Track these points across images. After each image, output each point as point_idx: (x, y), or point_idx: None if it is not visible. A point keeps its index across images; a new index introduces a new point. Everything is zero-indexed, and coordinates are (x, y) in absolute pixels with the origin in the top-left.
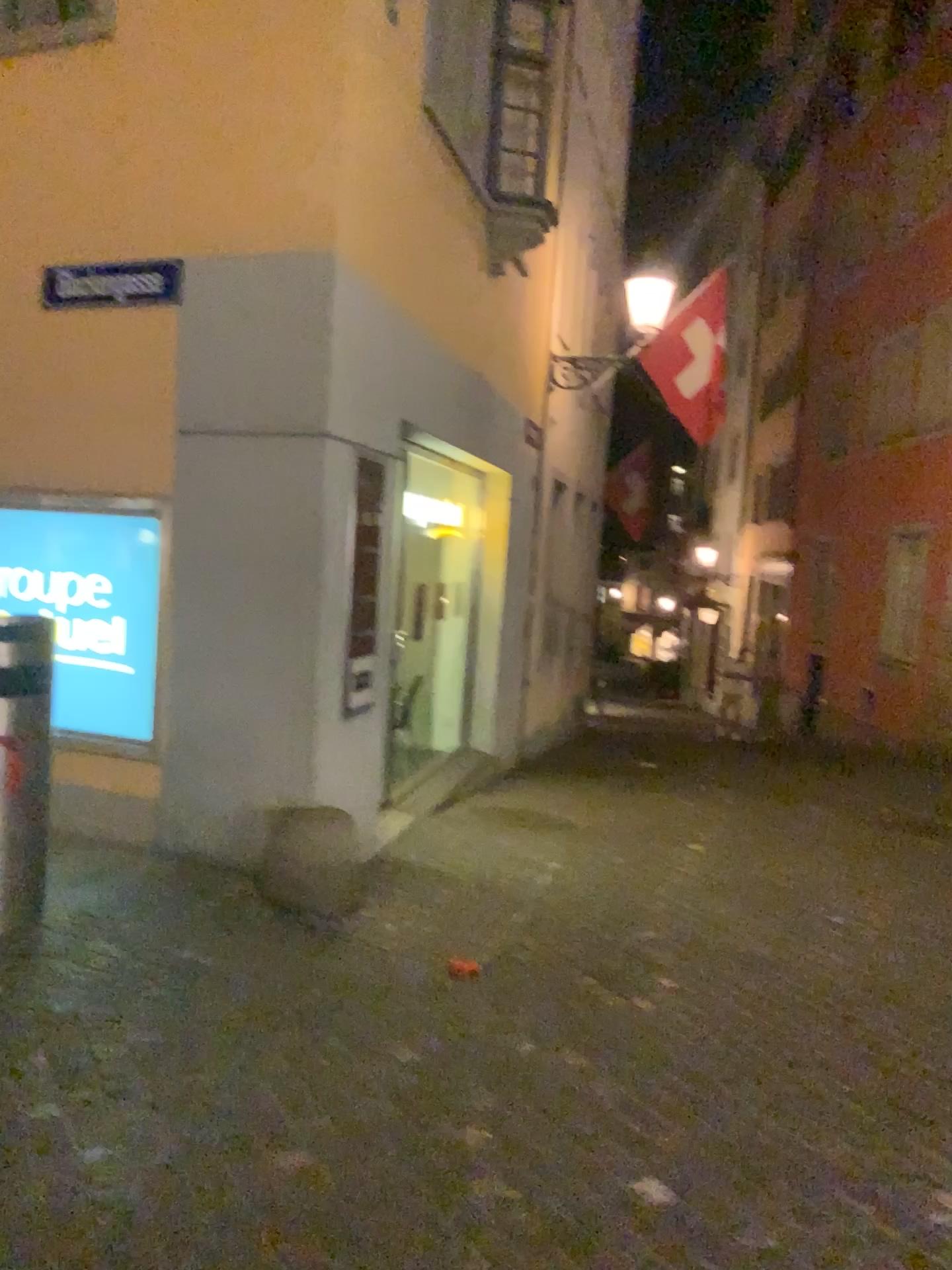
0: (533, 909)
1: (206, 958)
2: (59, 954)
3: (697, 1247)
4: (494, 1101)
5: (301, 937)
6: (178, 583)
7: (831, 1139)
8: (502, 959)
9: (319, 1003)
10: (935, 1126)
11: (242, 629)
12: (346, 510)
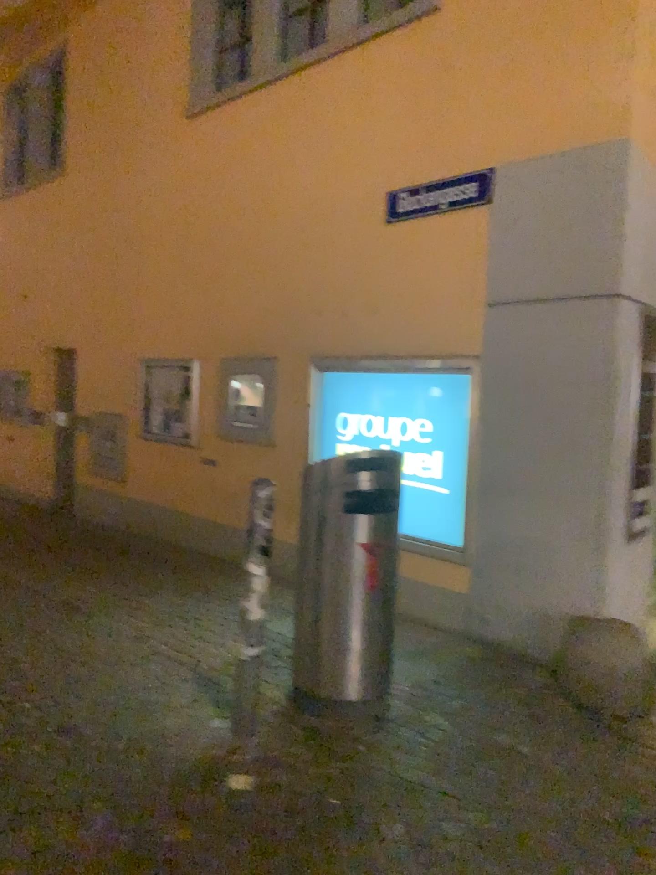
0: None
1: (523, 748)
2: (404, 725)
3: None
4: None
5: (602, 738)
6: (488, 424)
7: None
8: None
9: (637, 817)
10: None
11: (541, 463)
12: (637, 361)
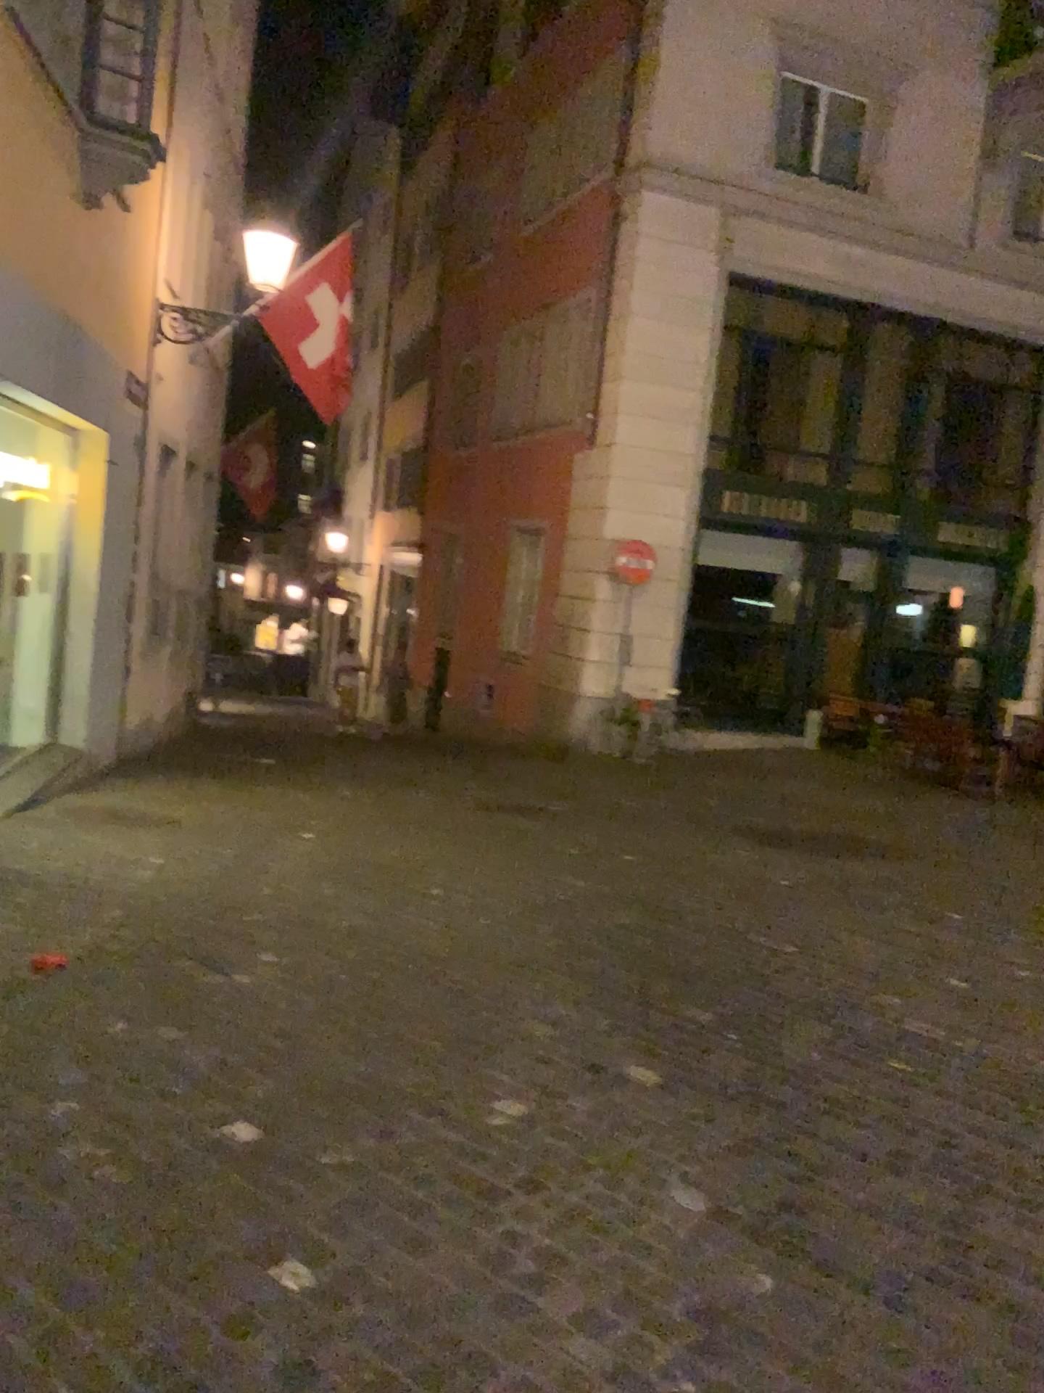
0: (126, 900)
1: None
2: None
3: (276, 1168)
4: (79, 1075)
5: None
6: None
7: (406, 1071)
8: (90, 949)
9: None
10: (497, 1051)
11: None
12: None
